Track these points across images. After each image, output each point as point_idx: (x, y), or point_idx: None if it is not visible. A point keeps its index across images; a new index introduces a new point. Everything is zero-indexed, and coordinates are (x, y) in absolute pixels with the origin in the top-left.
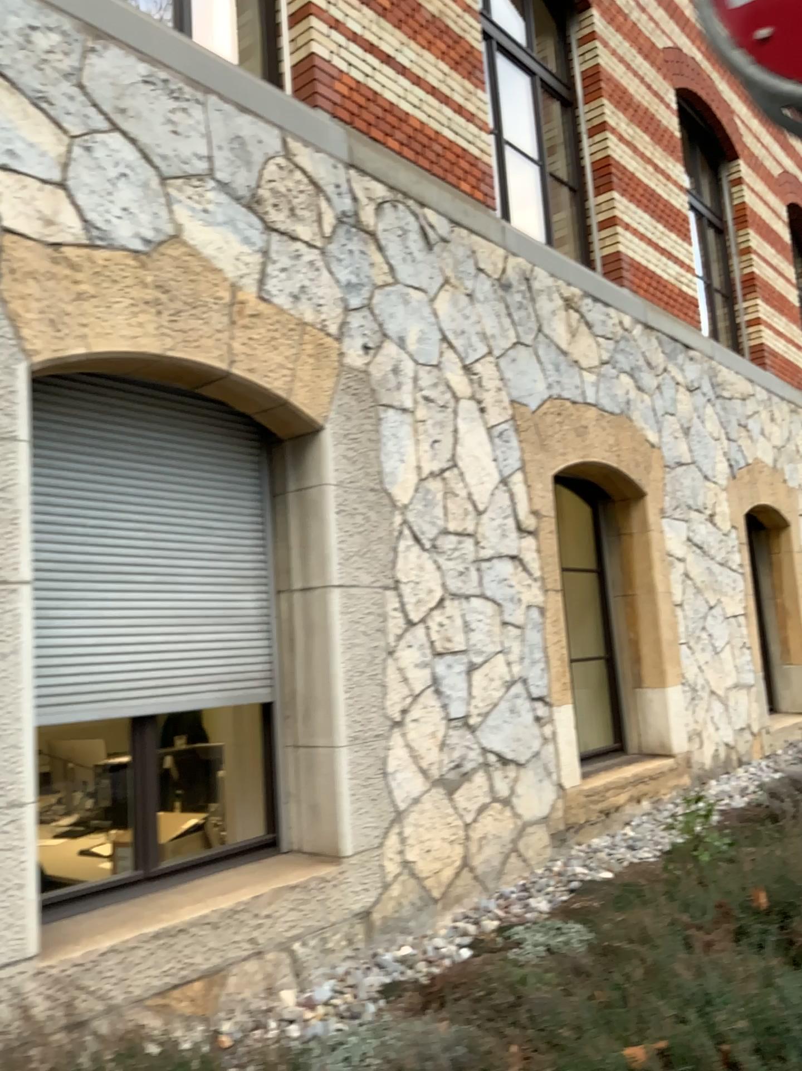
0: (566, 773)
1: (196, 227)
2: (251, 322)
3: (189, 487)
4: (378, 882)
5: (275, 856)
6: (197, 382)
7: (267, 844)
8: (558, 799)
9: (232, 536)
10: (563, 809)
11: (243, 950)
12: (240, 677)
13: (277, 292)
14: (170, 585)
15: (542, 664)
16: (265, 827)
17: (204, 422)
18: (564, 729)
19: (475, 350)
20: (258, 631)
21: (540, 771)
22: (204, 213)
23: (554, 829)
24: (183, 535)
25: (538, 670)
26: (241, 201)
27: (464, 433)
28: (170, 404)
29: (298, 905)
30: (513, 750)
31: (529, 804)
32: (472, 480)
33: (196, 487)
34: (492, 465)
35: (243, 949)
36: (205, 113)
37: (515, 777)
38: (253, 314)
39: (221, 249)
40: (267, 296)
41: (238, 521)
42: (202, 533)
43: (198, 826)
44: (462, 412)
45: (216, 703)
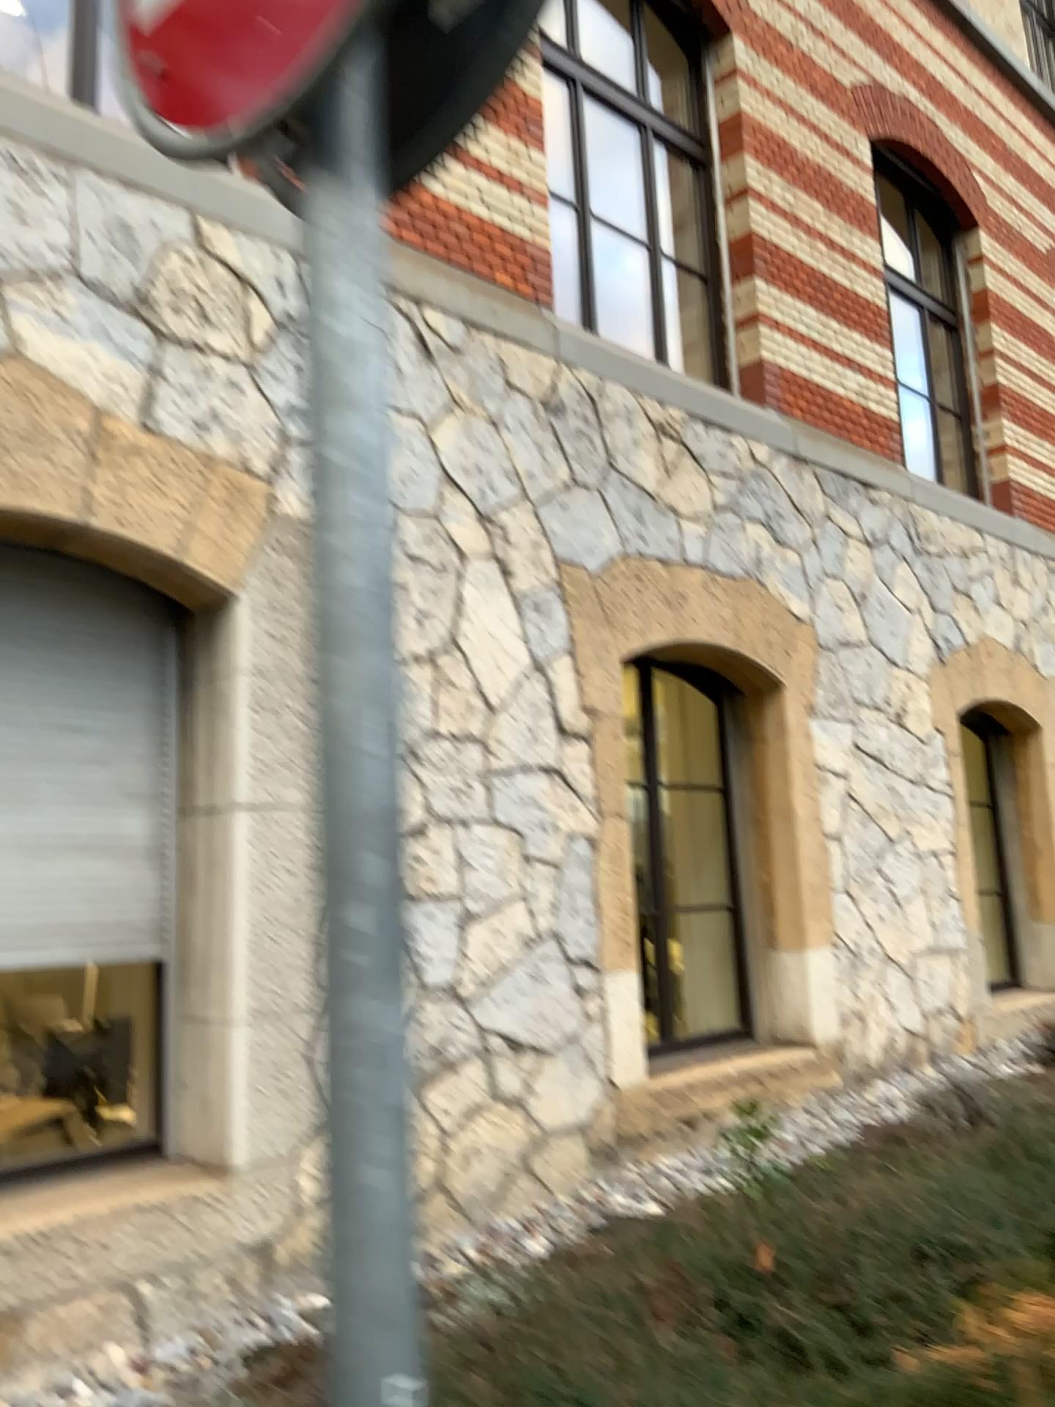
0: (622, 1066)
1: (44, 340)
2: (124, 461)
3: (53, 674)
4: (286, 1206)
5: (153, 1164)
6: (41, 540)
7: (151, 1148)
8: (606, 1101)
9: (117, 740)
10: (616, 1116)
11: (50, 1291)
12: (116, 925)
13: (171, 422)
14: (13, 804)
15: (590, 915)
16: (151, 1125)
17: (80, 590)
18: (618, 1006)
19: (496, 494)
20: (149, 864)
21: (575, 1062)
22: (57, 322)
23: (597, 1142)
24: (38, 738)
25: (581, 923)
26: (118, 306)
27: (471, 605)
28: (28, 568)
29: (146, 1233)
30: (528, 1032)
31: (551, 1106)
32: (480, 666)
33: (65, 674)
34: (513, 646)
35: (50, 1290)
36: (68, 194)
37: (530, 1068)
38: (128, 450)
39: (80, 367)
40: (155, 427)
41: (128, 720)
42: (70, 735)
43: (52, 1120)
44: (468, 576)
45: (75, 959)
